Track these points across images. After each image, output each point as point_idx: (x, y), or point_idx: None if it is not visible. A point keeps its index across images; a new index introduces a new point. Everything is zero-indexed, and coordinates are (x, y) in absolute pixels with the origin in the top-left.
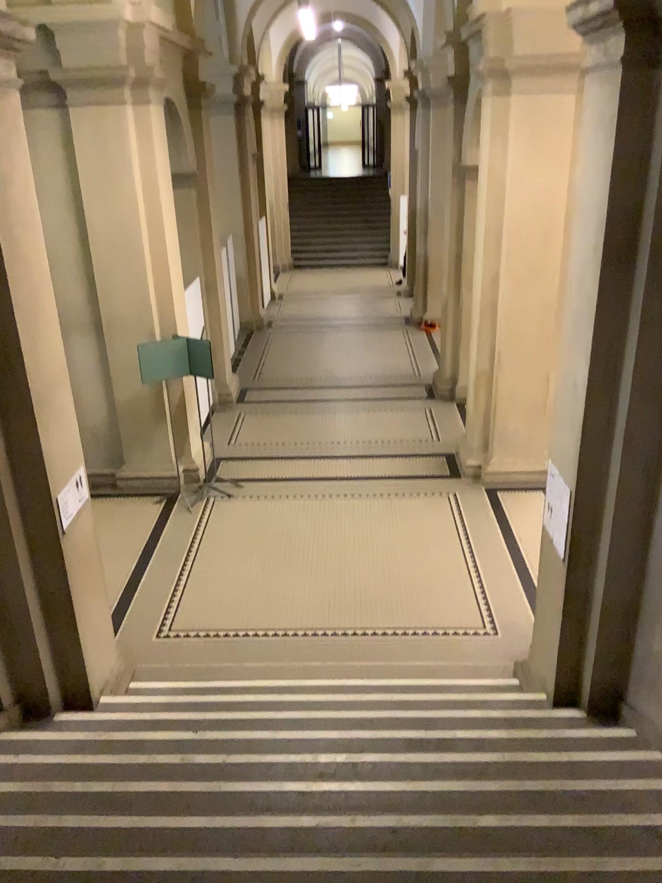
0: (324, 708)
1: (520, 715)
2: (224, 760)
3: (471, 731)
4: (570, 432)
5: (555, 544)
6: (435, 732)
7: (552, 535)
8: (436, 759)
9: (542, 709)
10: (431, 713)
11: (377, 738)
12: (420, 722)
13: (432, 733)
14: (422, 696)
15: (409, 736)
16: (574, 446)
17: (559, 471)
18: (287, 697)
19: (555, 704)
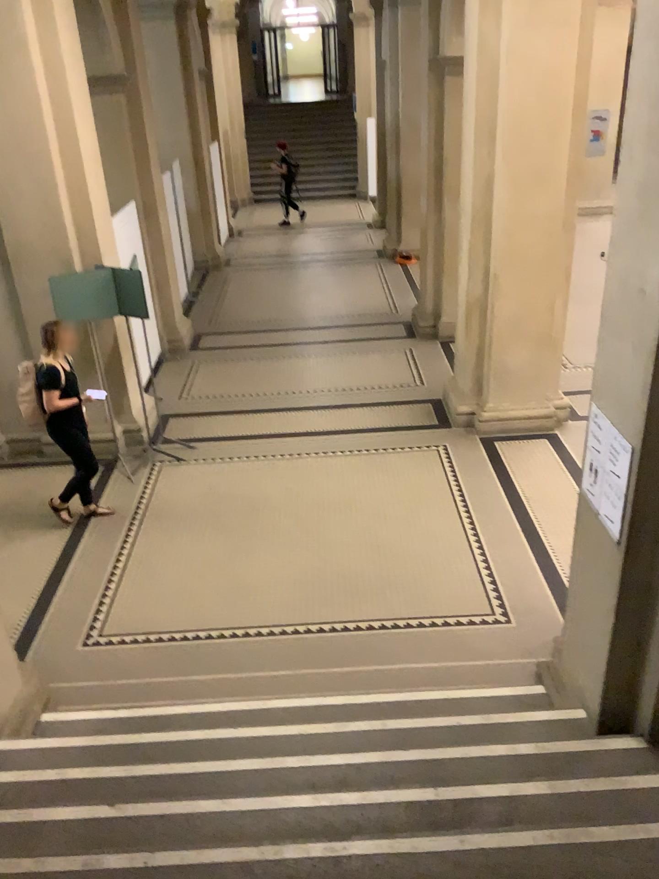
0: (293, 750)
1: (557, 750)
2: (147, 865)
3: (496, 783)
4: (626, 367)
5: (601, 521)
6: (447, 790)
7: (595, 509)
8: (455, 849)
9: (584, 738)
10: (437, 751)
11: (367, 807)
12: (424, 771)
13: (443, 791)
14: (422, 721)
15: (411, 799)
16: (635, 385)
17: (606, 421)
18: (245, 733)
19: (601, 731)
